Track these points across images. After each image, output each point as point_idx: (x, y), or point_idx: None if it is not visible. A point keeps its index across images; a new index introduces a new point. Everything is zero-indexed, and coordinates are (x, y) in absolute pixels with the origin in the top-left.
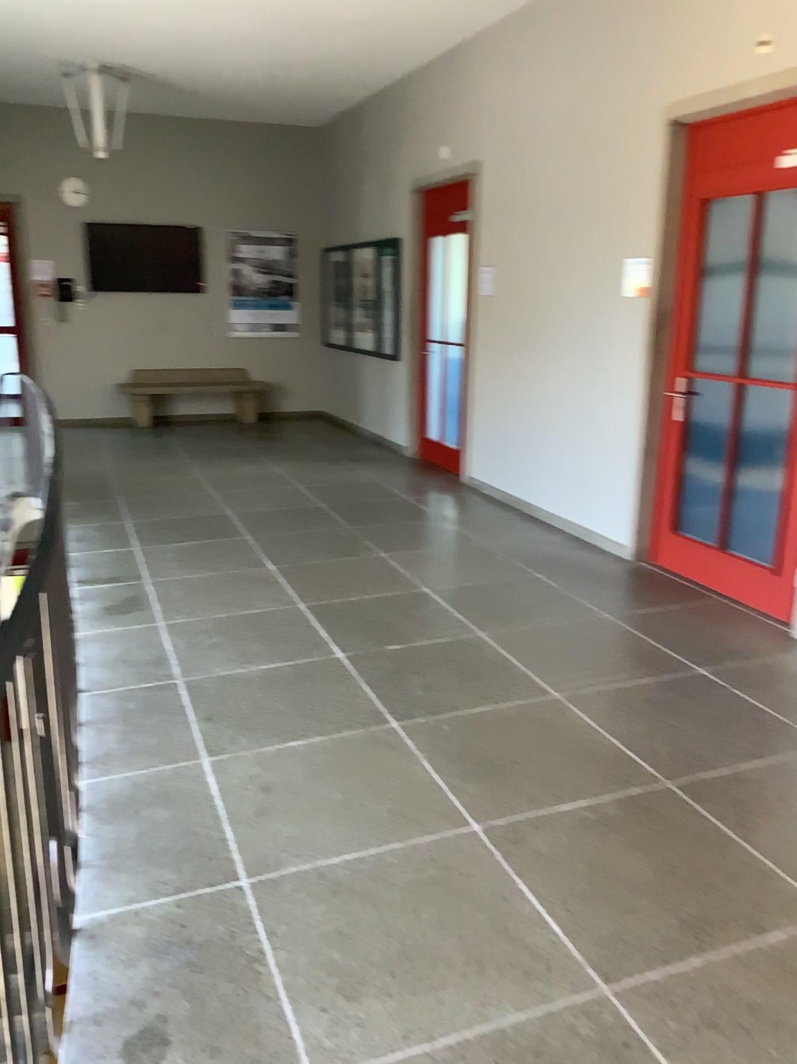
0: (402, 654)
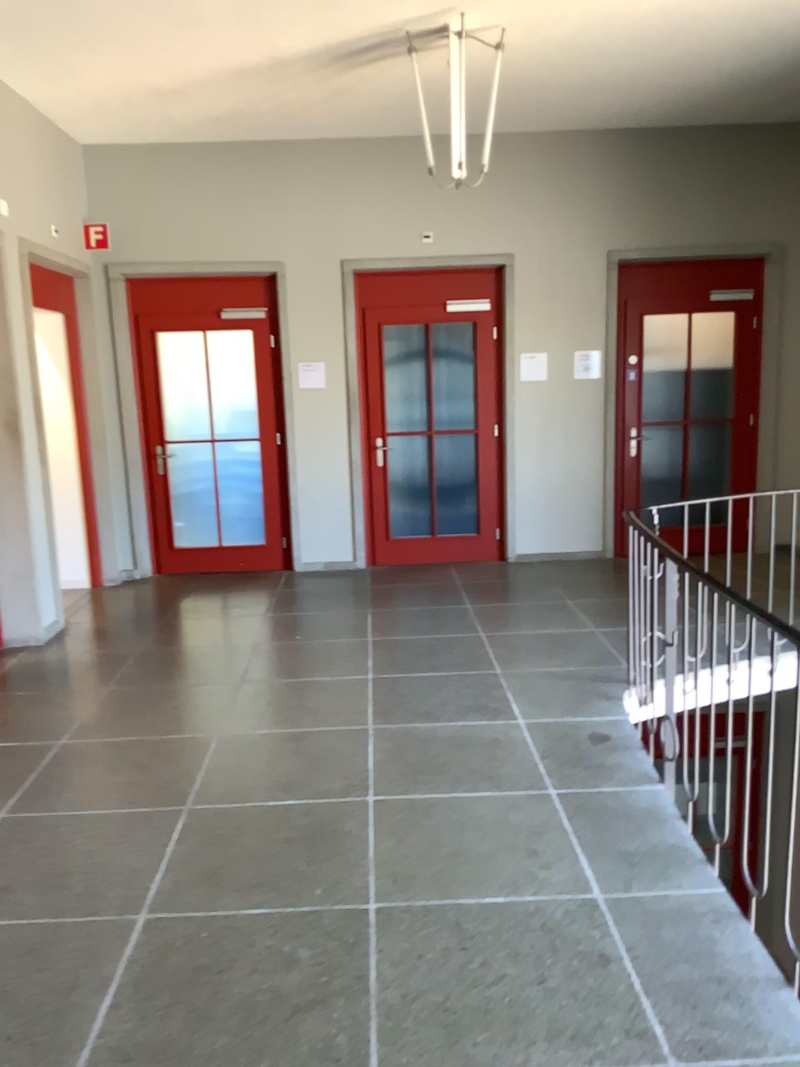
0: (263, 1060)
